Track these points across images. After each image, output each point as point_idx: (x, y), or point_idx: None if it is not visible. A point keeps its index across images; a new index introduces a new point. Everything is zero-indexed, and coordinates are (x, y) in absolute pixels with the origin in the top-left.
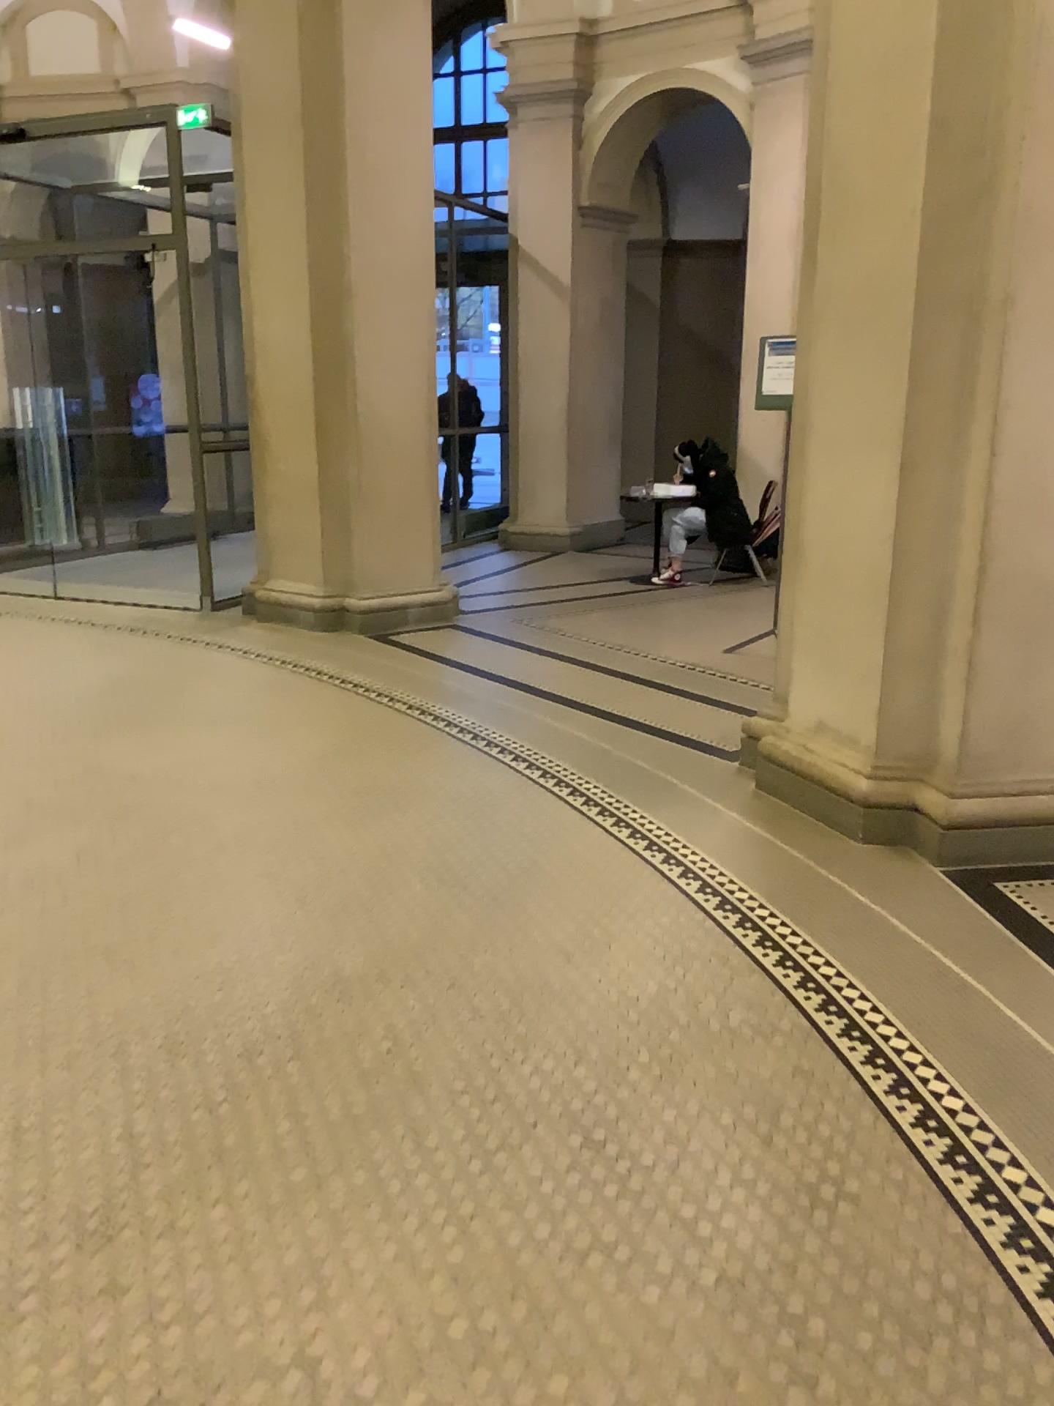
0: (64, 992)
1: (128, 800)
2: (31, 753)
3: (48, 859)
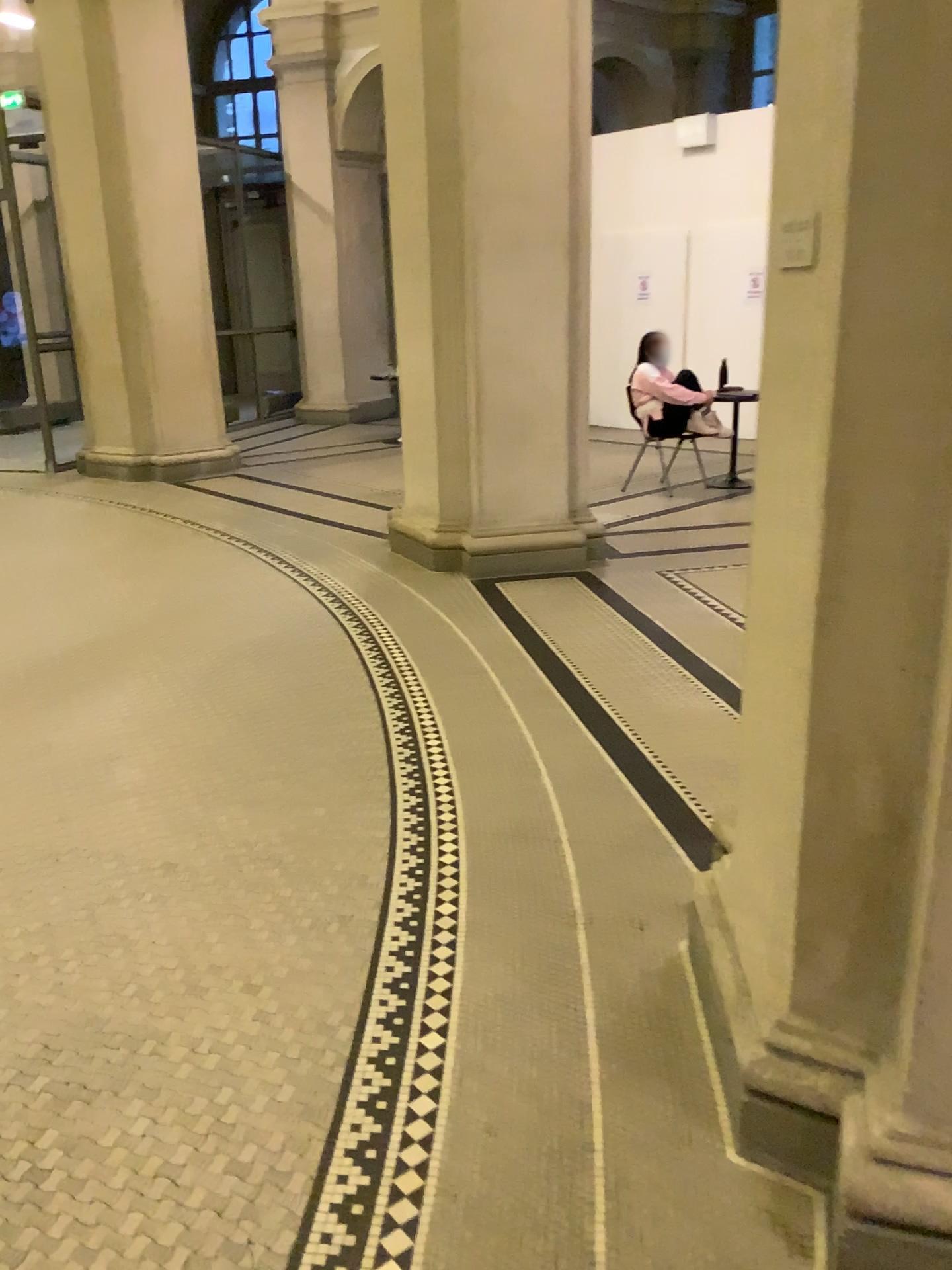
0: None
1: None
2: None
3: None
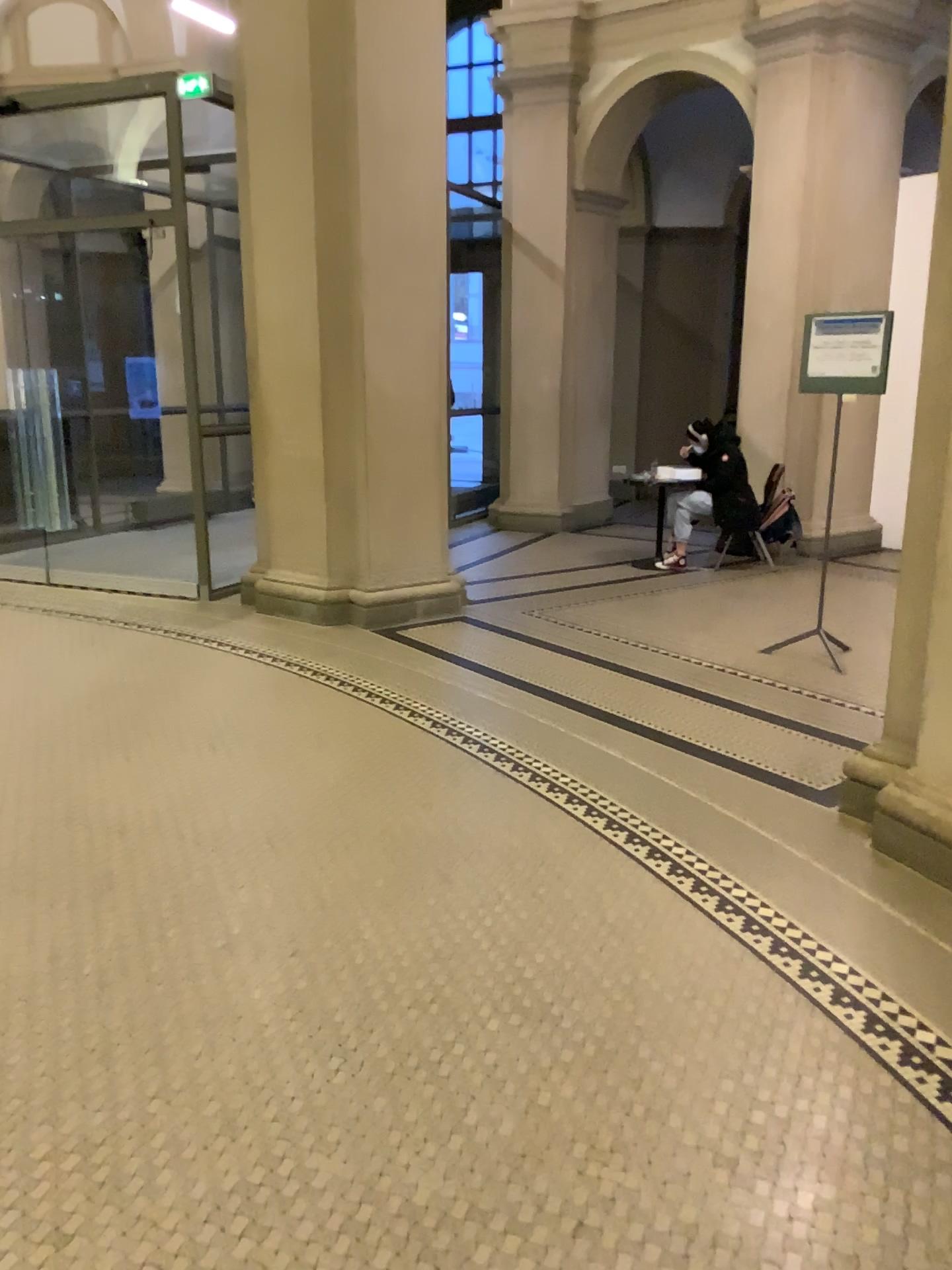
0: (22, 1241)
1: (118, 868)
2: (5, 795)
3: (15, 968)
